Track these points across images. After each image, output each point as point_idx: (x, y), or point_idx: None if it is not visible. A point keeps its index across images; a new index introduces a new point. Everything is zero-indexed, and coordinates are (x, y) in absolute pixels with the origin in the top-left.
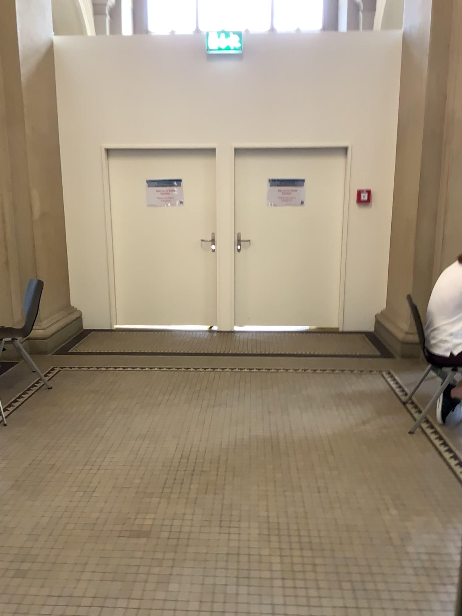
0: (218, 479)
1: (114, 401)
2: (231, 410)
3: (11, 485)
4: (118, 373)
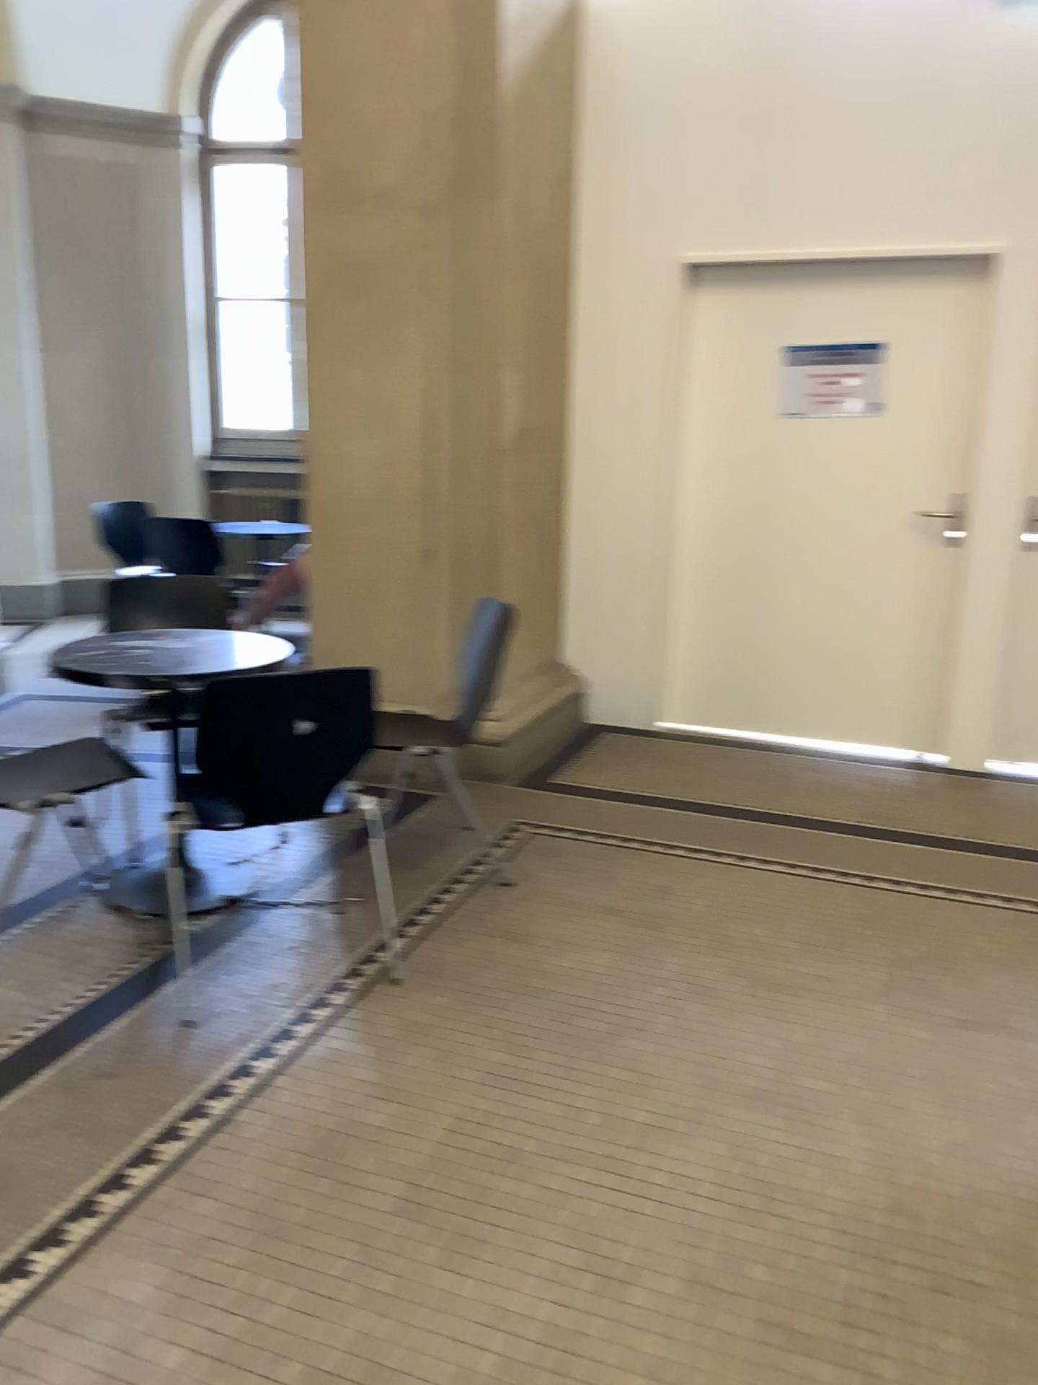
0: (1028, 1329)
1: (671, 960)
2: (1021, 1049)
3: (403, 1195)
4: (677, 870)
